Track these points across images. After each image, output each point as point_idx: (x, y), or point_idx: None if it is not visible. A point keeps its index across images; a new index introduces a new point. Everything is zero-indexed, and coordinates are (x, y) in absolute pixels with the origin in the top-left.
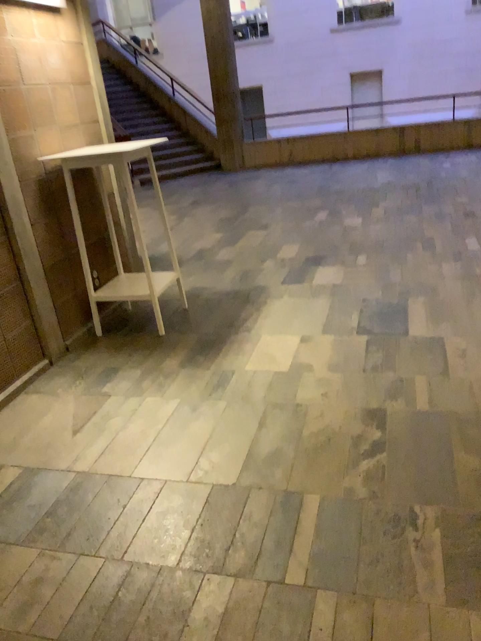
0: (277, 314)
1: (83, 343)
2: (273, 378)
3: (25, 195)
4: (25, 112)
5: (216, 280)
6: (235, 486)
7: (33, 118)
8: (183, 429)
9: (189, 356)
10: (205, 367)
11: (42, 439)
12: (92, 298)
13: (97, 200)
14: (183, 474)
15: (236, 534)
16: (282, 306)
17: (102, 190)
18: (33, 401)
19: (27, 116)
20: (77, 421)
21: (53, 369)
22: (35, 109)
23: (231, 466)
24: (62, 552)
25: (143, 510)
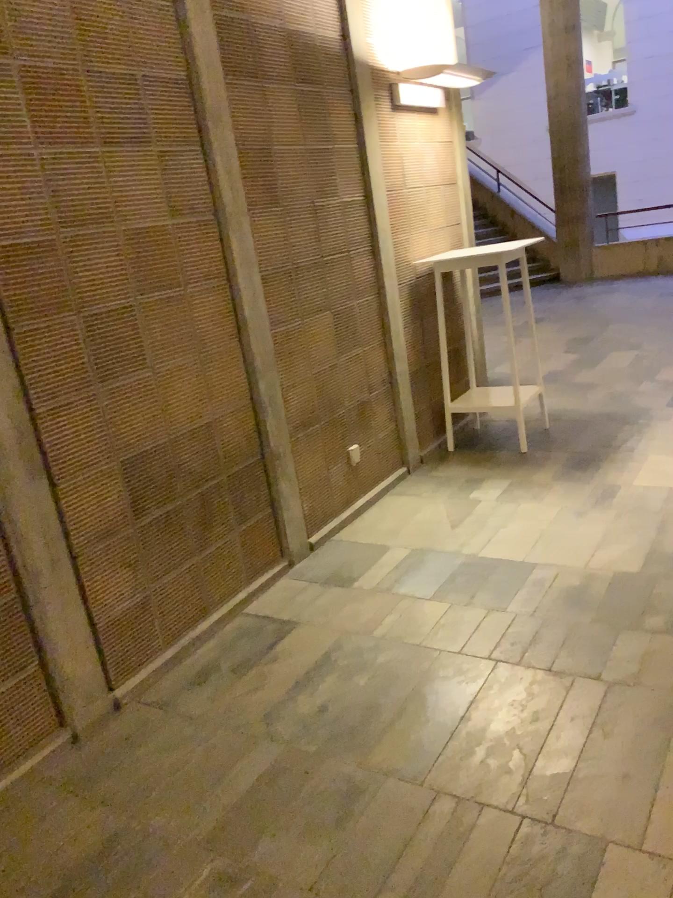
0: (664, 435)
1: (436, 457)
2: (668, 492)
3: (399, 296)
4: (403, 214)
5: (579, 401)
6: (638, 574)
7: (408, 220)
8: (570, 530)
9: (562, 471)
10: (583, 481)
11: (421, 530)
12: (447, 409)
13: (454, 306)
14: (579, 563)
15: (646, 606)
16: (669, 428)
17: (461, 295)
18: (399, 502)
19: (404, 218)
20: (452, 519)
21: (411, 478)
22: (410, 211)
23: (630, 559)
24: (471, 608)
25: (544, 585)
